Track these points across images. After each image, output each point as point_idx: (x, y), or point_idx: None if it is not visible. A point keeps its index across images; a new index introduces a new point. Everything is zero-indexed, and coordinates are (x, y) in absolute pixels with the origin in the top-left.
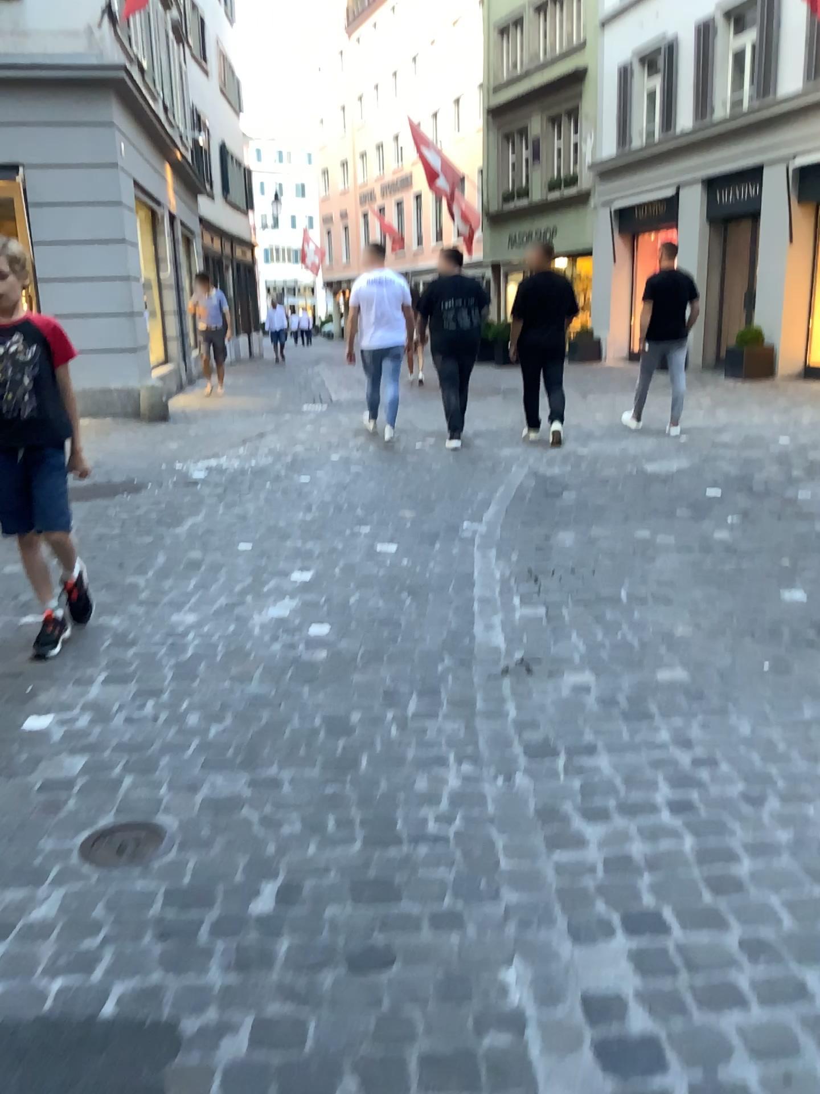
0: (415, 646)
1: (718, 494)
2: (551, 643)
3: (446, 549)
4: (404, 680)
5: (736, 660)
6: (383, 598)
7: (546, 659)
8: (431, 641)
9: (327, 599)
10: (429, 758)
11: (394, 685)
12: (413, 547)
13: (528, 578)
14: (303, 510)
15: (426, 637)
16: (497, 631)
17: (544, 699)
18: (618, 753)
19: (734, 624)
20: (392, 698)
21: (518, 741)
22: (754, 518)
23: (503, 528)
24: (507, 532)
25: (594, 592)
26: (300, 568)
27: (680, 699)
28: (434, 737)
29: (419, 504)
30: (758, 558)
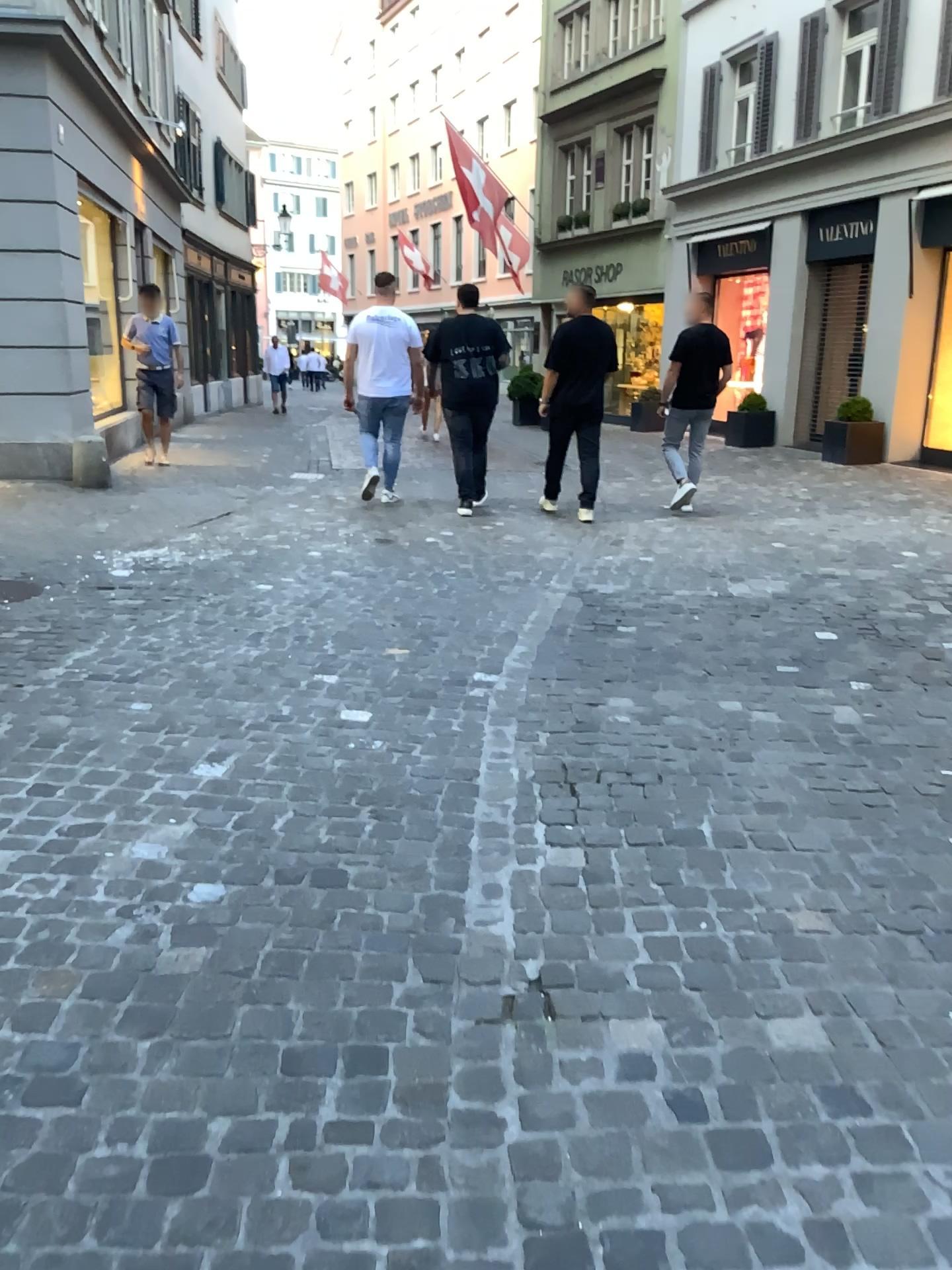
0: (362, 935)
1: (835, 641)
2: (590, 935)
3: (442, 724)
4: (327, 1024)
5: (902, 998)
6: (331, 819)
7: (578, 977)
8: (389, 924)
9: (238, 822)
10: (335, 1268)
11: (306, 1037)
12: (392, 718)
13: (560, 787)
14: (245, 644)
15: (384, 913)
16: (502, 903)
17: (571, 1084)
18: (705, 1266)
19: (888, 910)
20: (298, 1073)
21: (516, 1212)
22: (890, 686)
23: (530, 687)
24: (535, 696)
25: (661, 821)
26: (211, 757)
27: (814, 1100)
28: (356, 1196)
29: (414, 640)
30: (907, 764)
